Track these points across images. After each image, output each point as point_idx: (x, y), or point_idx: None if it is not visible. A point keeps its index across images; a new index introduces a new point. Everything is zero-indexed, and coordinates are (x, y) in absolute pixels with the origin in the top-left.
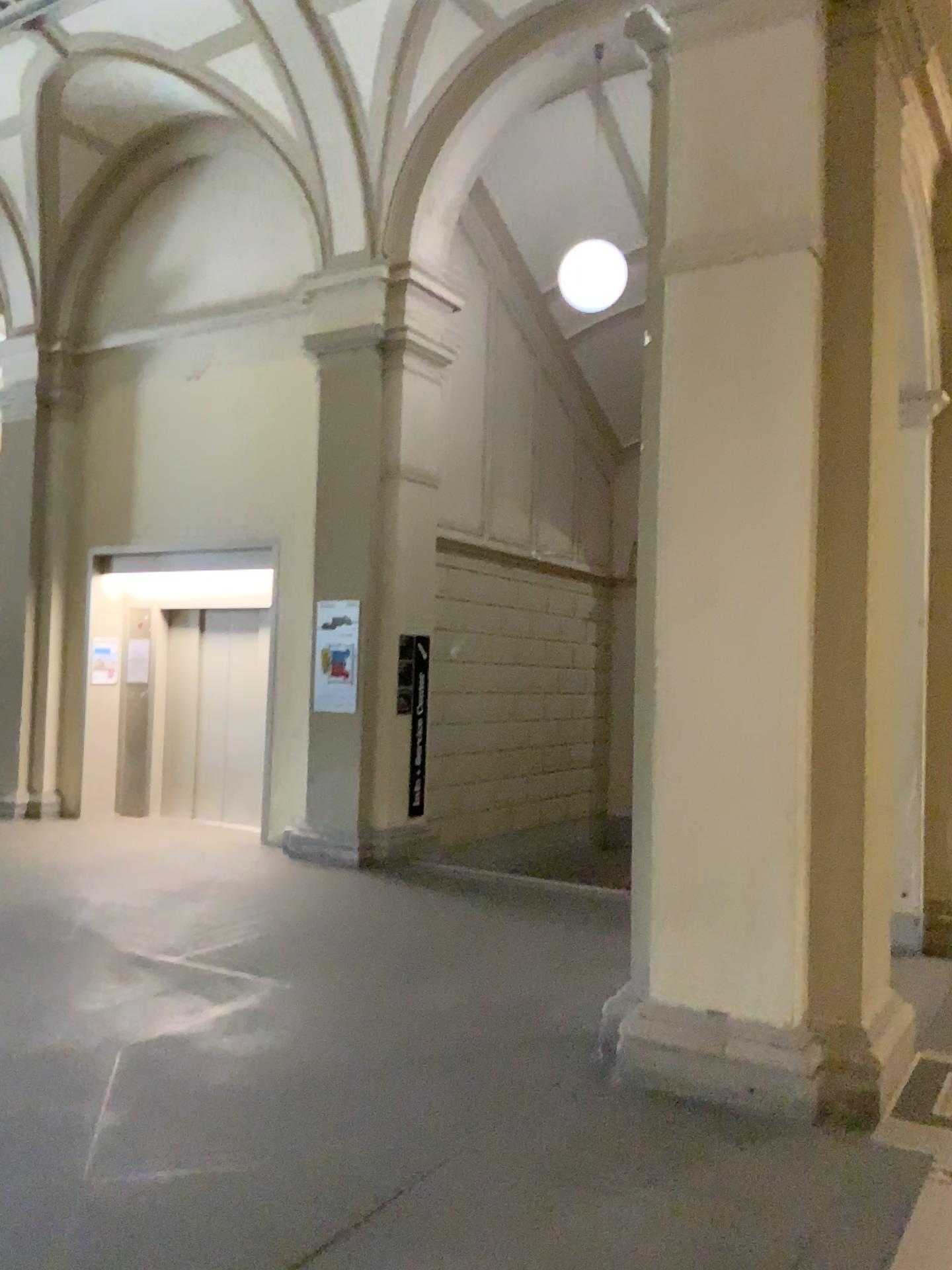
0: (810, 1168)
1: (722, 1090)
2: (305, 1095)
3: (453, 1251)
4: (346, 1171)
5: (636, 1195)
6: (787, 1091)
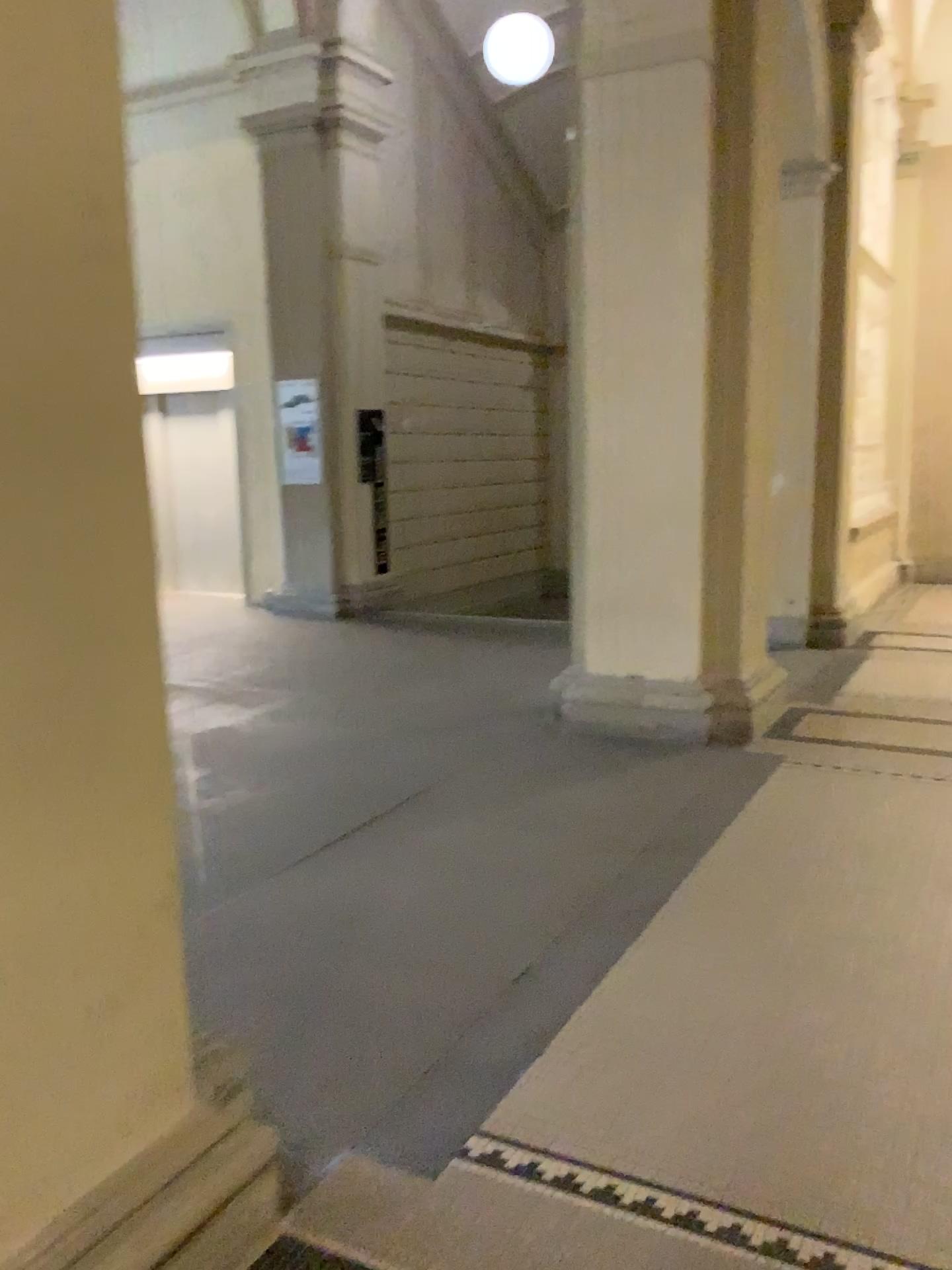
0: (700, 766)
1: (641, 729)
2: (335, 752)
3: (457, 816)
4: (375, 785)
5: (579, 785)
6: (687, 725)
